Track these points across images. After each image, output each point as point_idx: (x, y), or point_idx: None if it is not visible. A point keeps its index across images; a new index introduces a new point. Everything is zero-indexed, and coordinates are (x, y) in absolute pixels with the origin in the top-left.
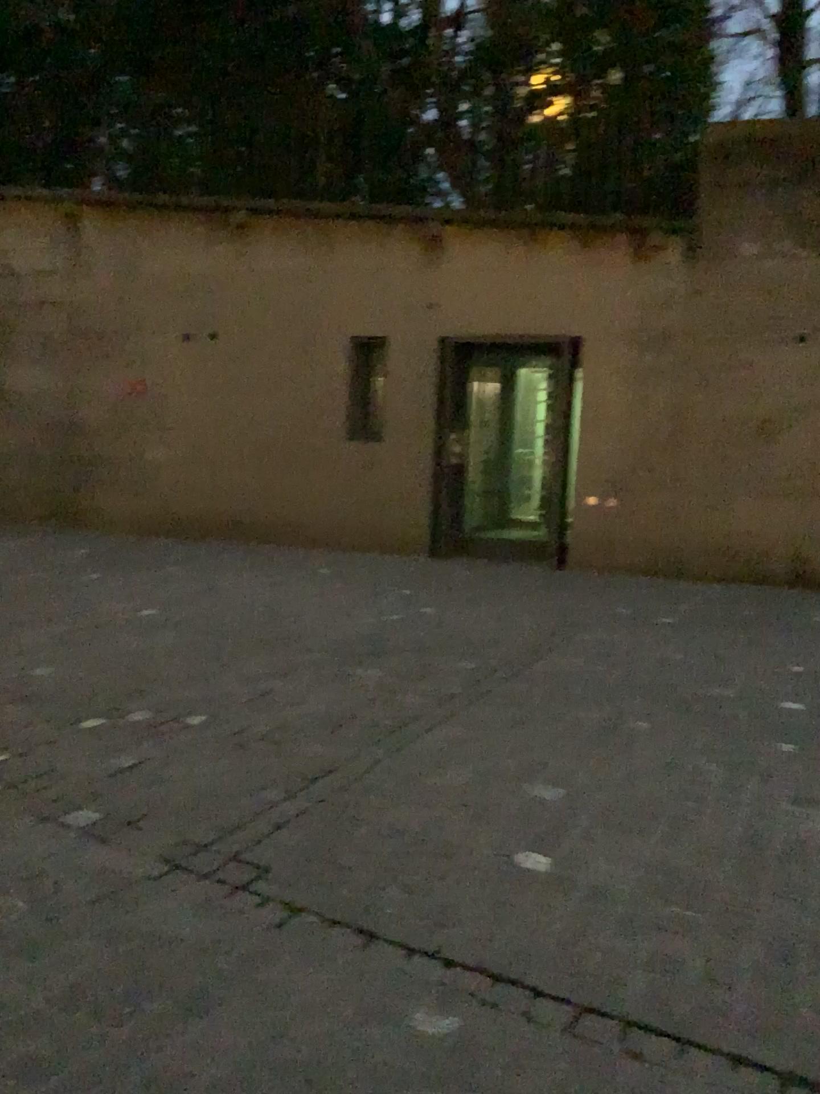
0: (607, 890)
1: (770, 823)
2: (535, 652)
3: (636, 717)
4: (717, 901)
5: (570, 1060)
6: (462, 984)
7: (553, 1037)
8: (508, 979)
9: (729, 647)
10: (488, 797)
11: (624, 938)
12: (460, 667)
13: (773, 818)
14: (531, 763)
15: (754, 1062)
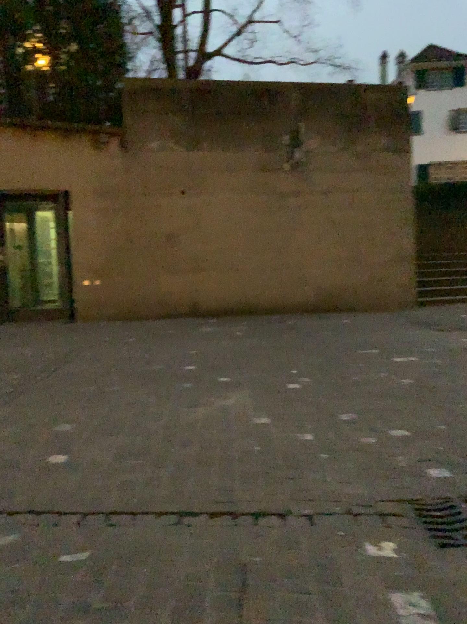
0: (98, 461)
1: (178, 417)
2: (57, 363)
3: (113, 384)
4: (152, 453)
5: (79, 534)
6: (19, 518)
7: (70, 527)
8: (46, 510)
9: (161, 346)
10: (32, 434)
11: (107, 479)
12: (12, 376)
13: (179, 415)
14: (56, 414)
15: (168, 511)
